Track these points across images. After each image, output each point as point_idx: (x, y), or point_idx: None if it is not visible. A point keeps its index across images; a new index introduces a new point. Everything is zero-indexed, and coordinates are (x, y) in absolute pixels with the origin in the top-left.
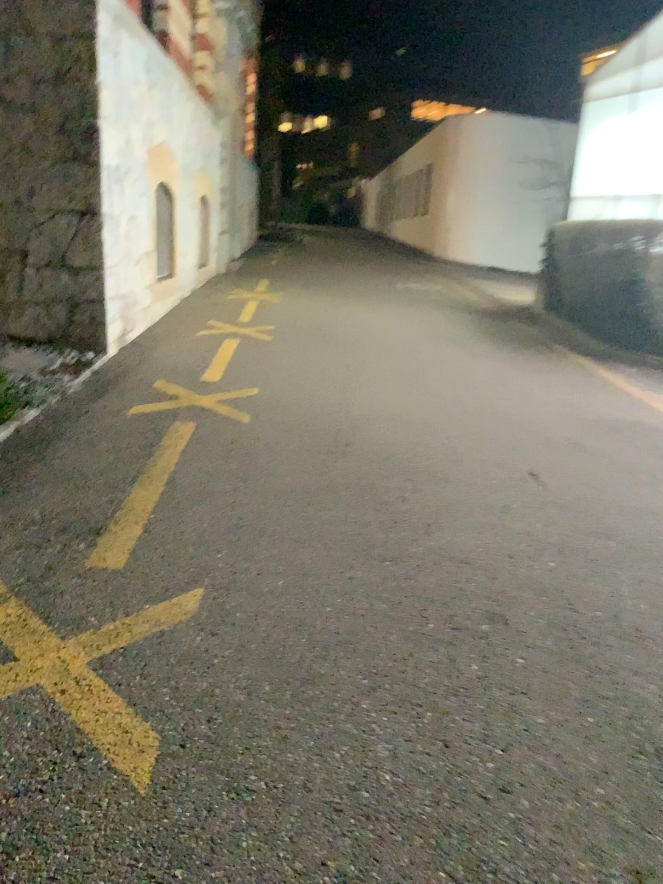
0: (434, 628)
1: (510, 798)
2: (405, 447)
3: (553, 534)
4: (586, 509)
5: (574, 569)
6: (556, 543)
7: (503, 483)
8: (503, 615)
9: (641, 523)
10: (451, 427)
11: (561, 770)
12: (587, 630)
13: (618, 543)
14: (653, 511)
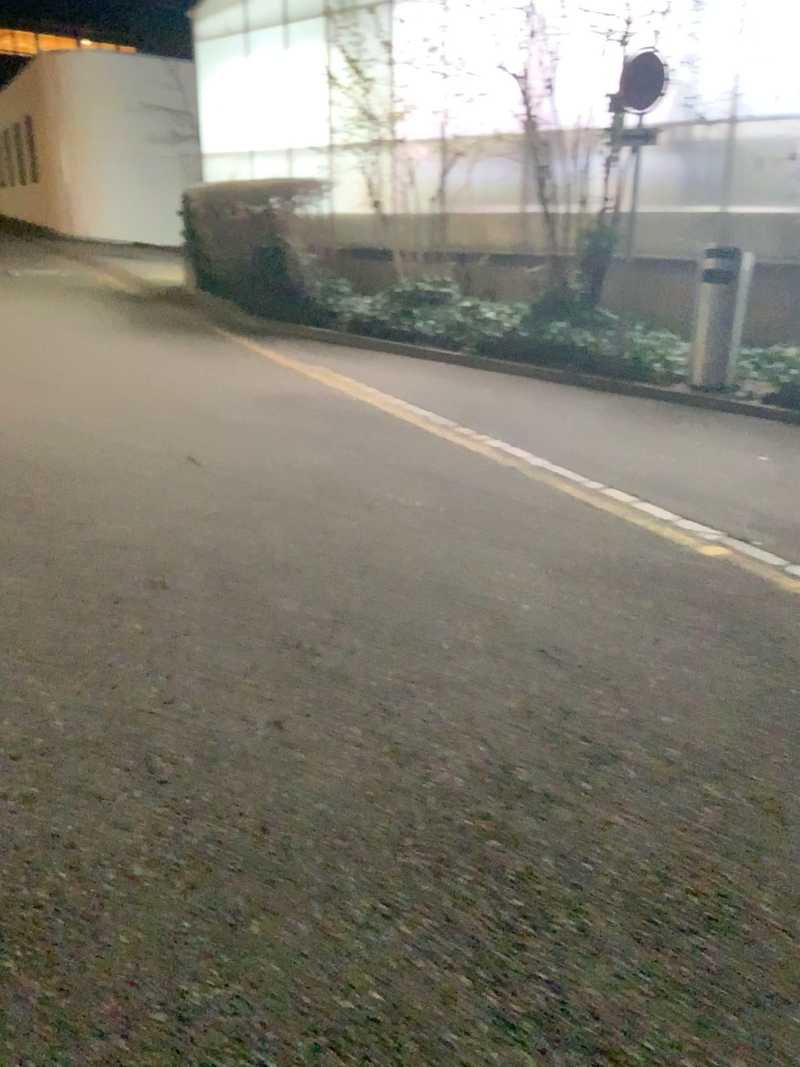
0: (96, 609)
1: (174, 709)
2: (47, 457)
3: (211, 508)
4: (244, 480)
5: (232, 532)
6: (215, 514)
7: (160, 472)
8: (164, 583)
9: (297, 481)
10: (99, 428)
11: (218, 679)
12: (243, 577)
13: (274, 502)
14: (308, 470)
